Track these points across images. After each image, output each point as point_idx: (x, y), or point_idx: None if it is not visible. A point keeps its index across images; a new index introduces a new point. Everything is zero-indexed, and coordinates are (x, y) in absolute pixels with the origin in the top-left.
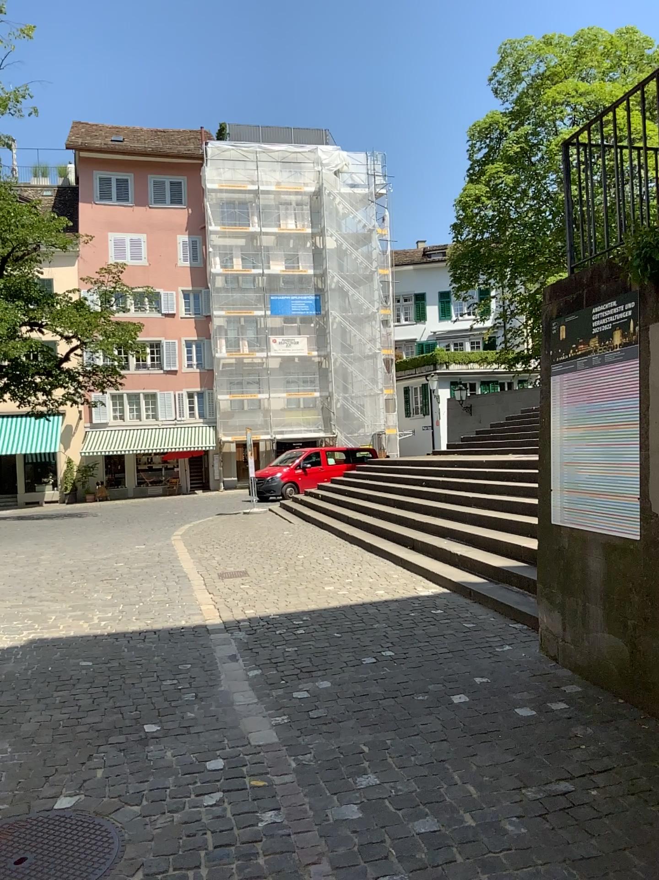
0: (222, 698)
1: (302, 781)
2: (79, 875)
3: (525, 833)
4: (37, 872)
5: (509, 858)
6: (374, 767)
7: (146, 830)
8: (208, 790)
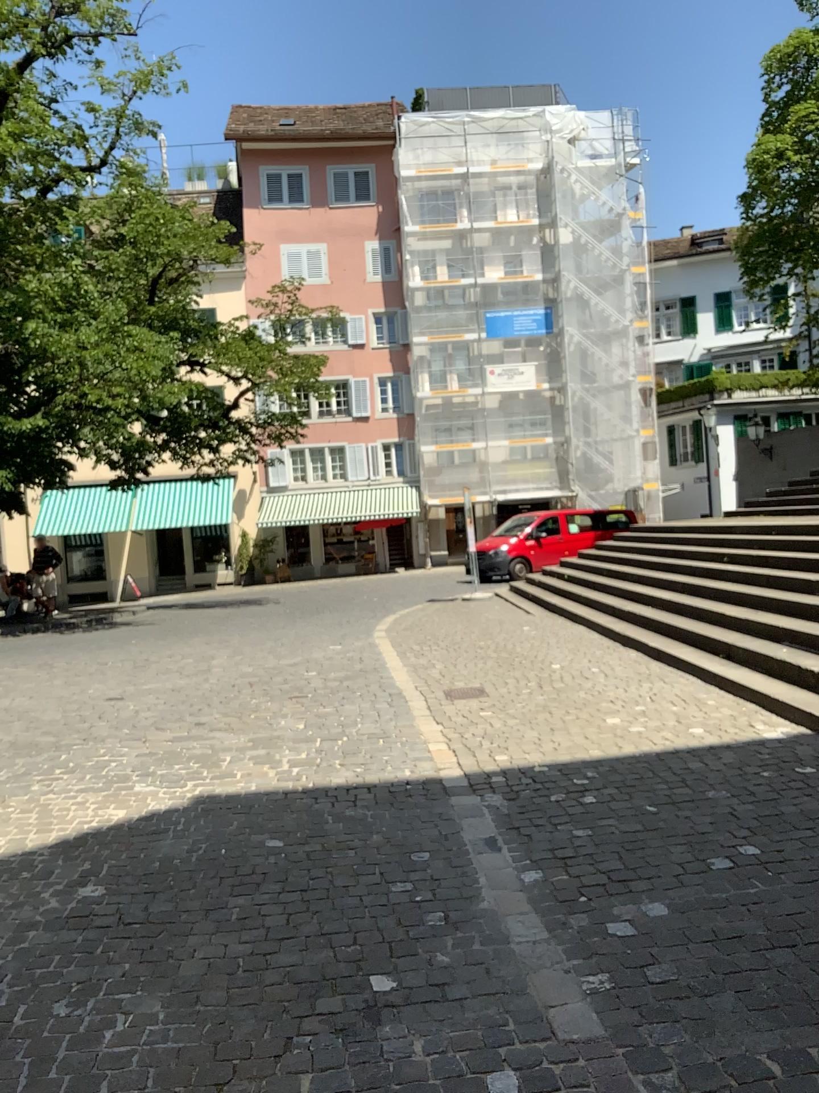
0: (492, 930)
1: None
2: None
3: None
4: None
5: None
6: None
7: None
8: None
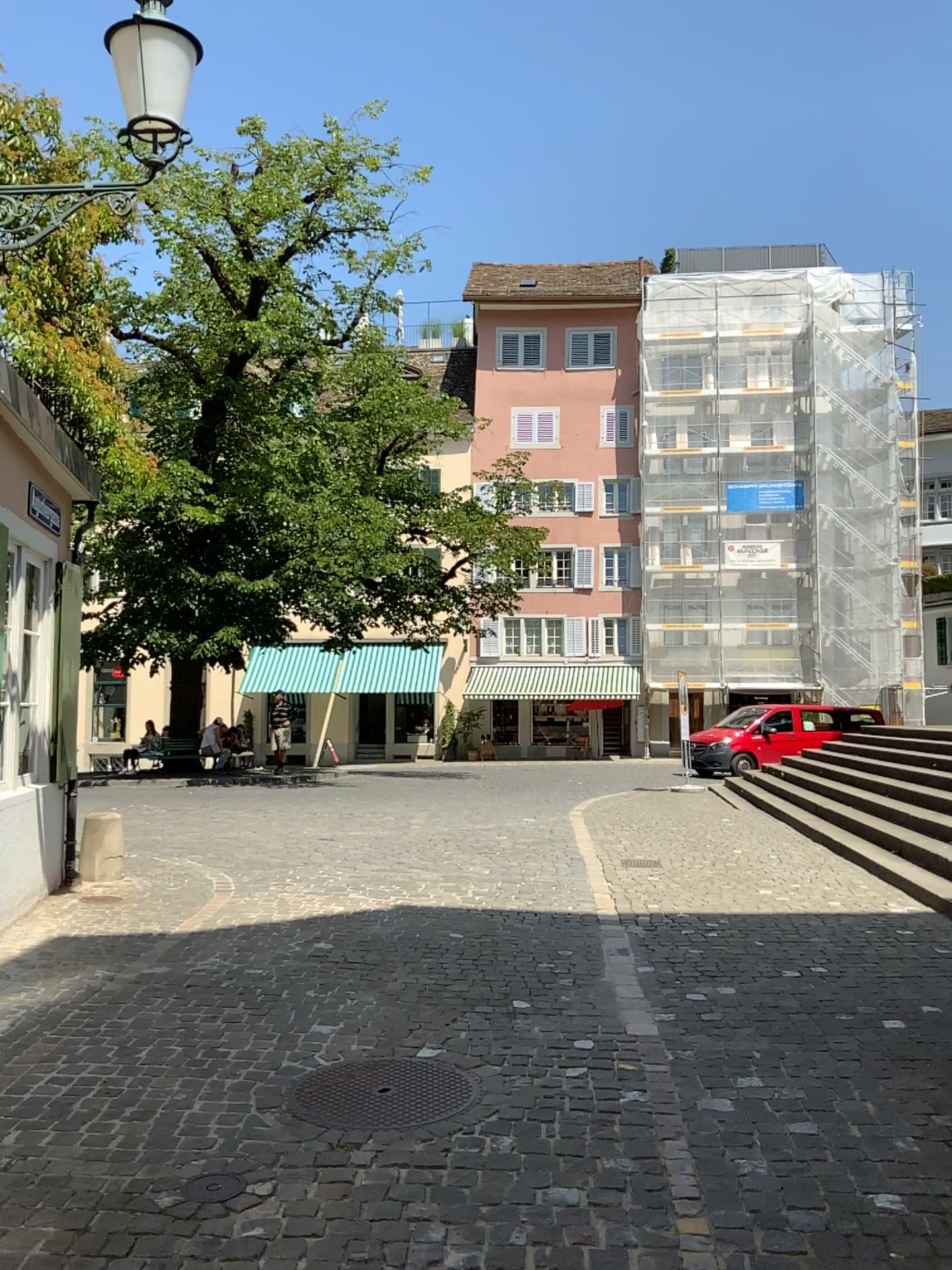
0: (602, 987)
1: (675, 1070)
2: (438, 1105)
3: (915, 1151)
4: (401, 1097)
5: (886, 1166)
6: (760, 1071)
7: (504, 1084)
8: (572, 1063)
